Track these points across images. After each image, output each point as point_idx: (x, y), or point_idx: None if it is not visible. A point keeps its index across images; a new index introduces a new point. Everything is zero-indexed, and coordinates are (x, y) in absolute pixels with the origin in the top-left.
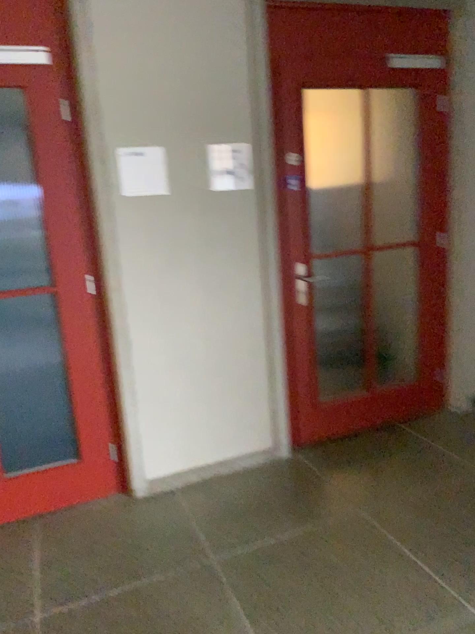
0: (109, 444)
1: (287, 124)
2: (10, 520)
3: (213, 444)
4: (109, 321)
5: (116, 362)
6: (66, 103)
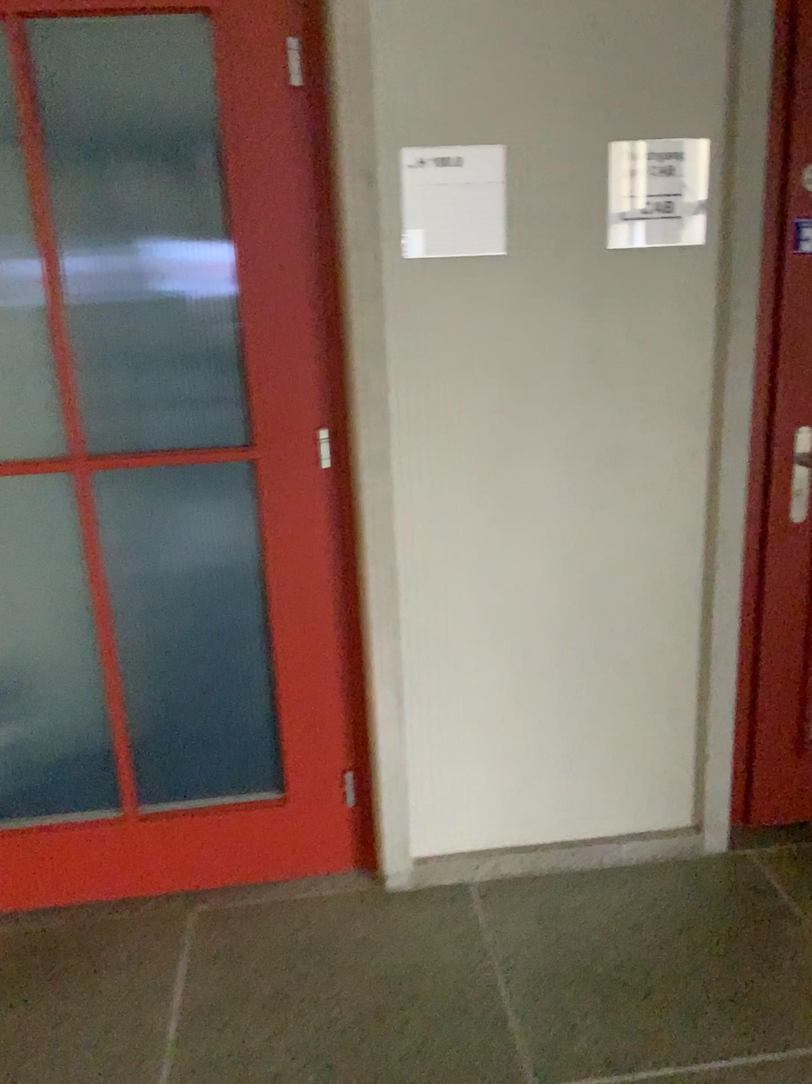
0: (345, 772)
1: (807, 91)
2: (147, 891)
3: (559, 801)
4: (360, 526)
5: (367, 613)
6: (300, 44)
